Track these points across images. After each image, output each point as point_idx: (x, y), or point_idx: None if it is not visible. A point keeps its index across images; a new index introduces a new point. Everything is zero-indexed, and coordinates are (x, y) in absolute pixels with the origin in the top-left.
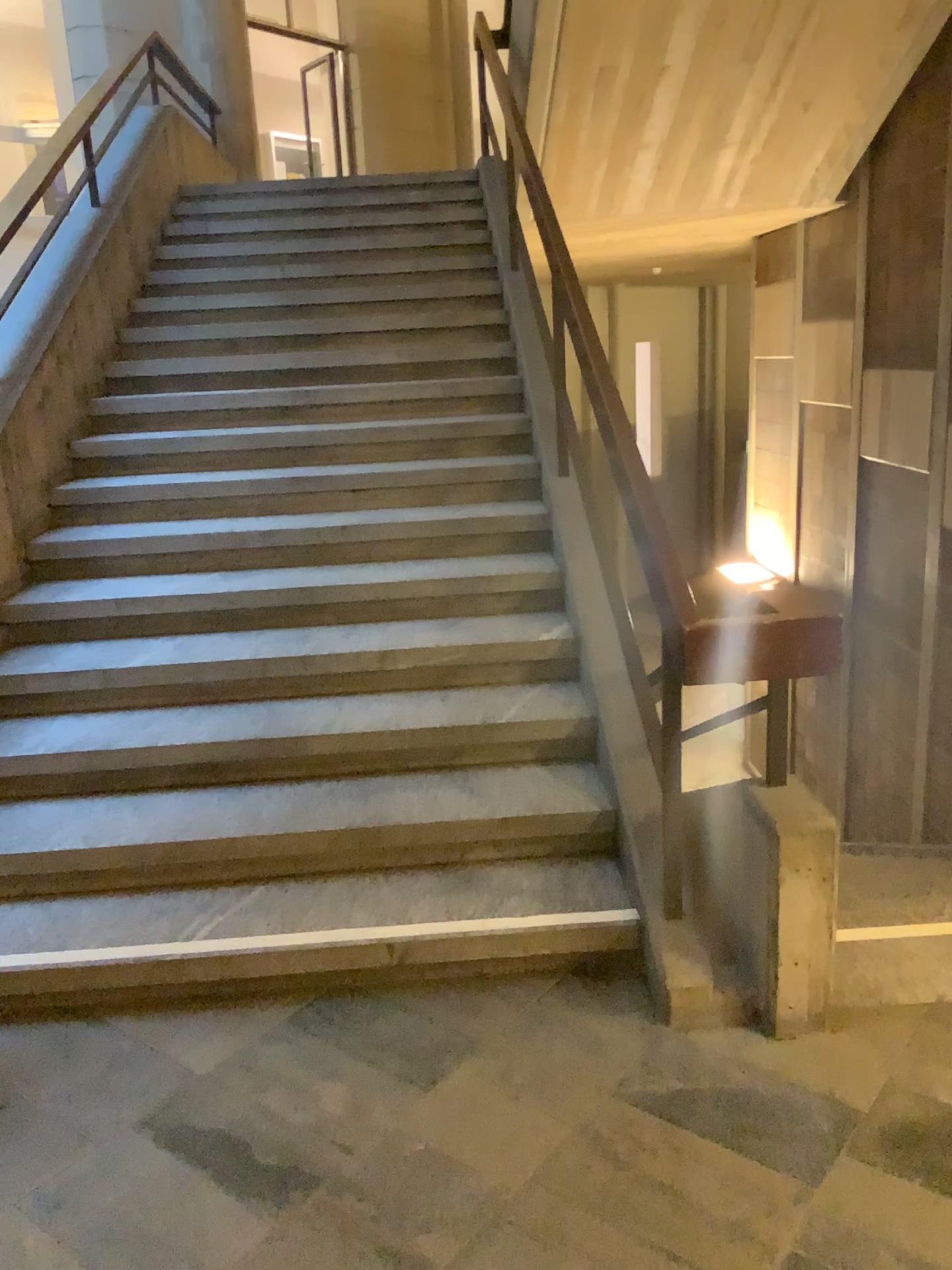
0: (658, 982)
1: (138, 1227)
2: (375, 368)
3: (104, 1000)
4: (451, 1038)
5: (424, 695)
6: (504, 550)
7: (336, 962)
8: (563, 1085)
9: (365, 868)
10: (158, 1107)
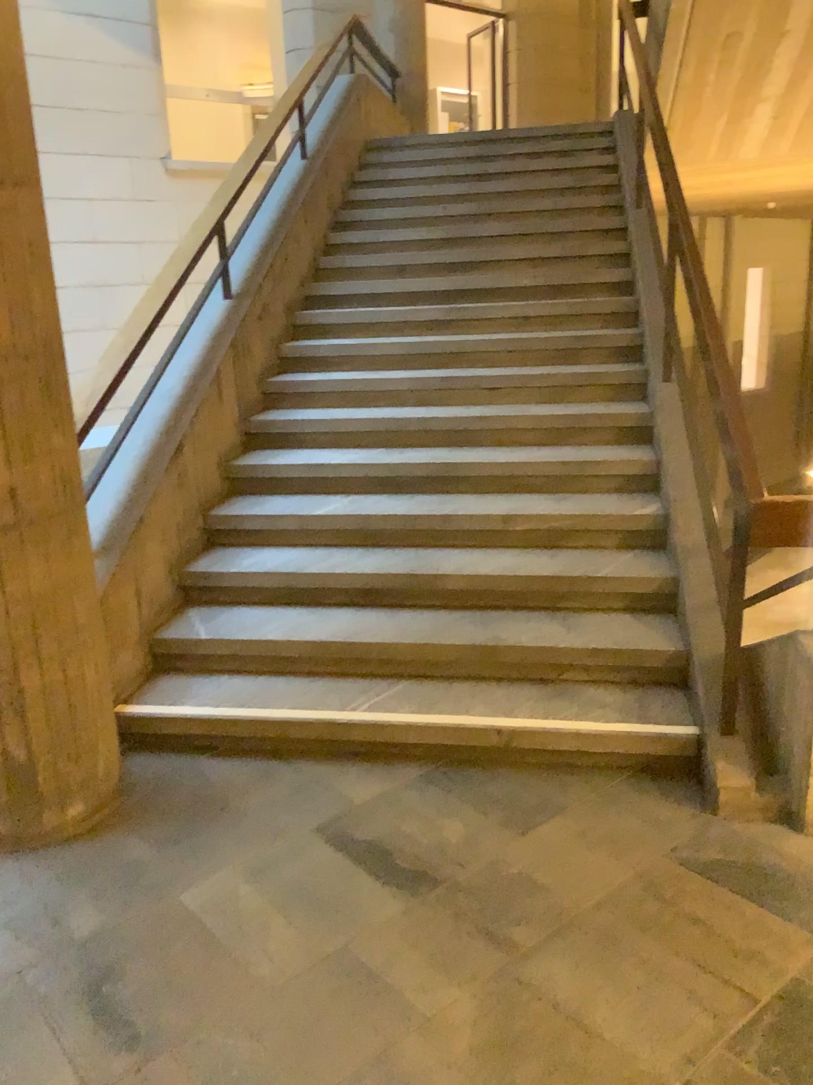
0: (710, 782)
1: (315, 893)
2: (514, 290)
3: (291, 748)
4: (542, 803)
5: (538, 550)
6: (610, 441)
7: (459, 740)
8: (627, 844)
9: (484, 676)
10: (329, 821)
